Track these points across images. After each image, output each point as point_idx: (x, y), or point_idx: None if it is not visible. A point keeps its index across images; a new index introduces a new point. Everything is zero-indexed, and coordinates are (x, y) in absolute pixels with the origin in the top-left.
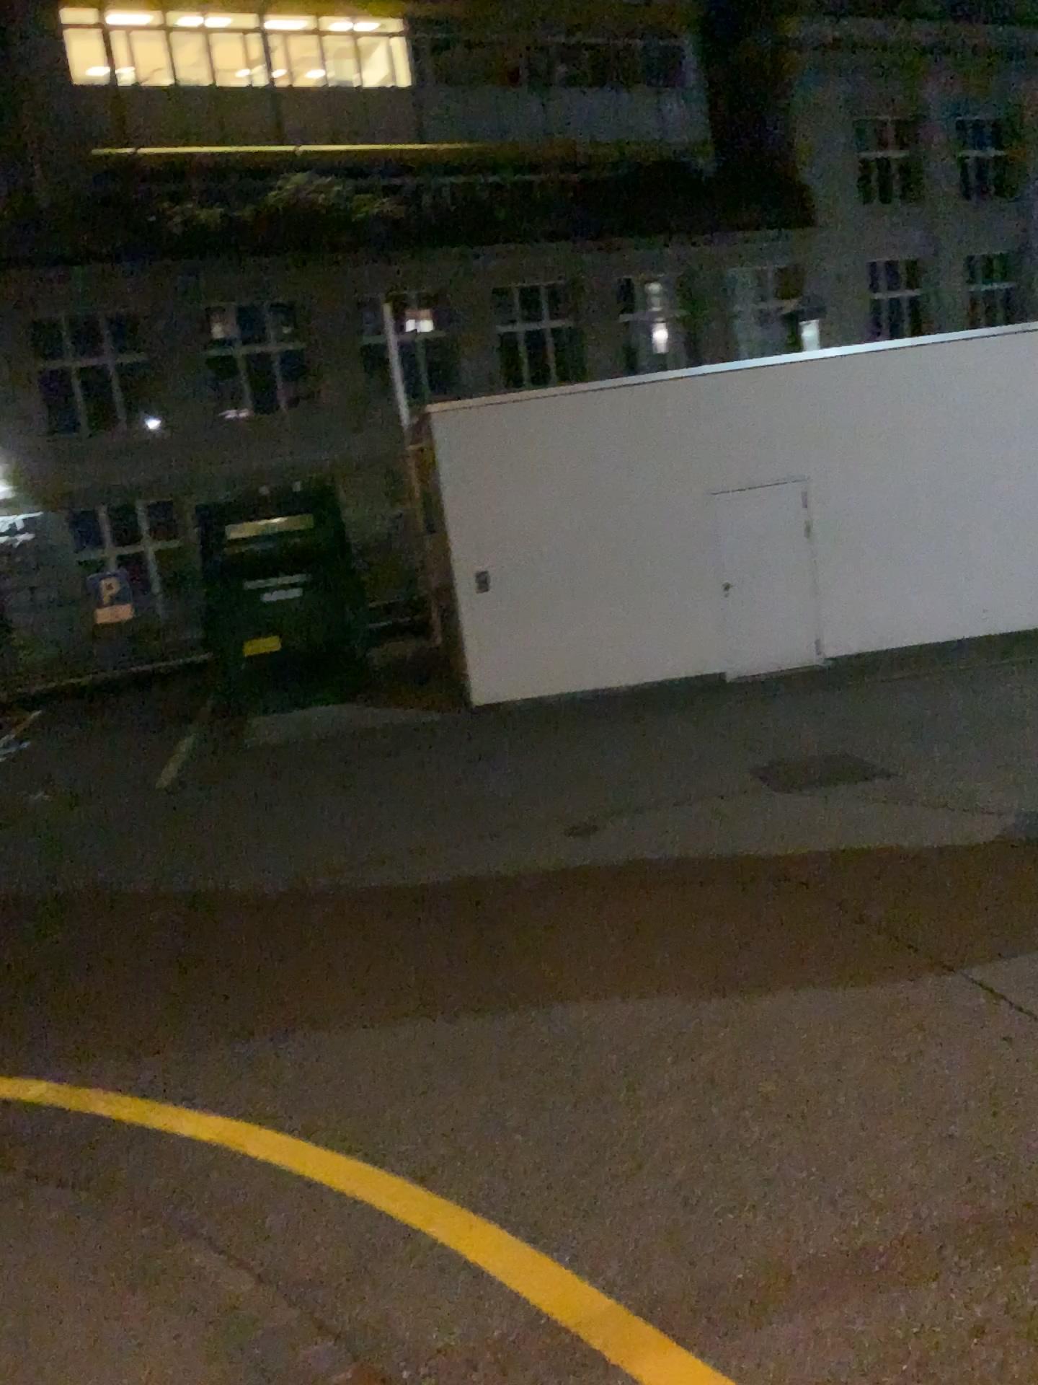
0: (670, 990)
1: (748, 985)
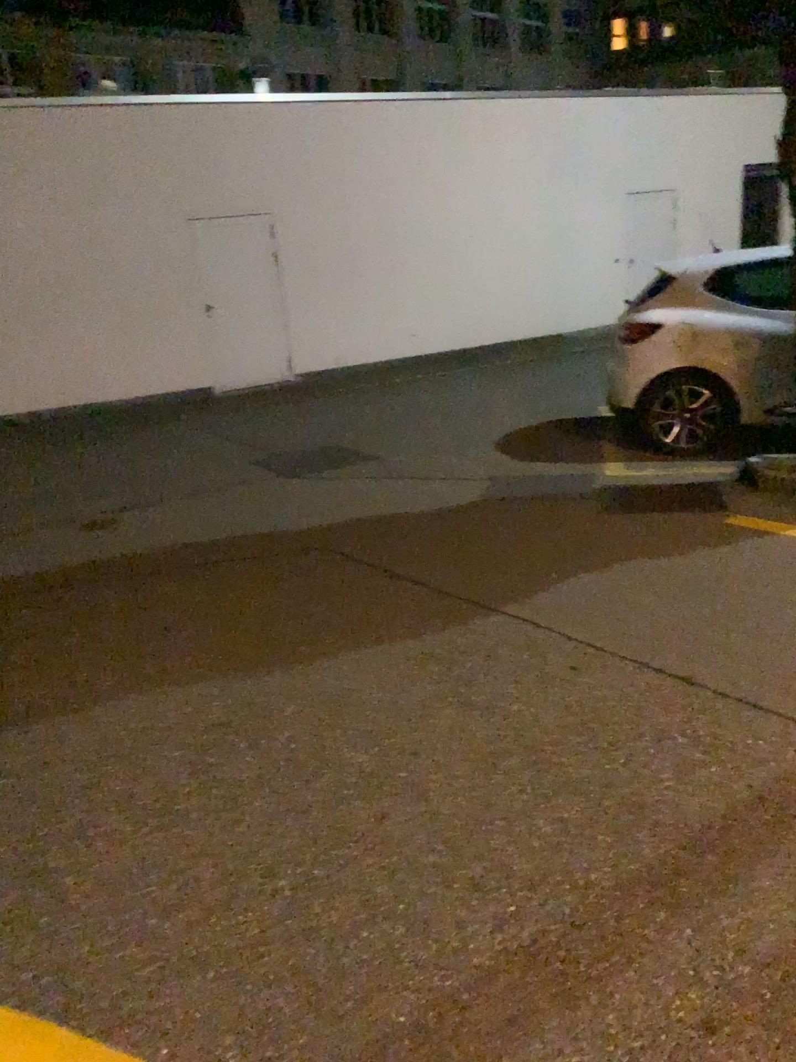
0: (227, 670)
1: (311, 653)
